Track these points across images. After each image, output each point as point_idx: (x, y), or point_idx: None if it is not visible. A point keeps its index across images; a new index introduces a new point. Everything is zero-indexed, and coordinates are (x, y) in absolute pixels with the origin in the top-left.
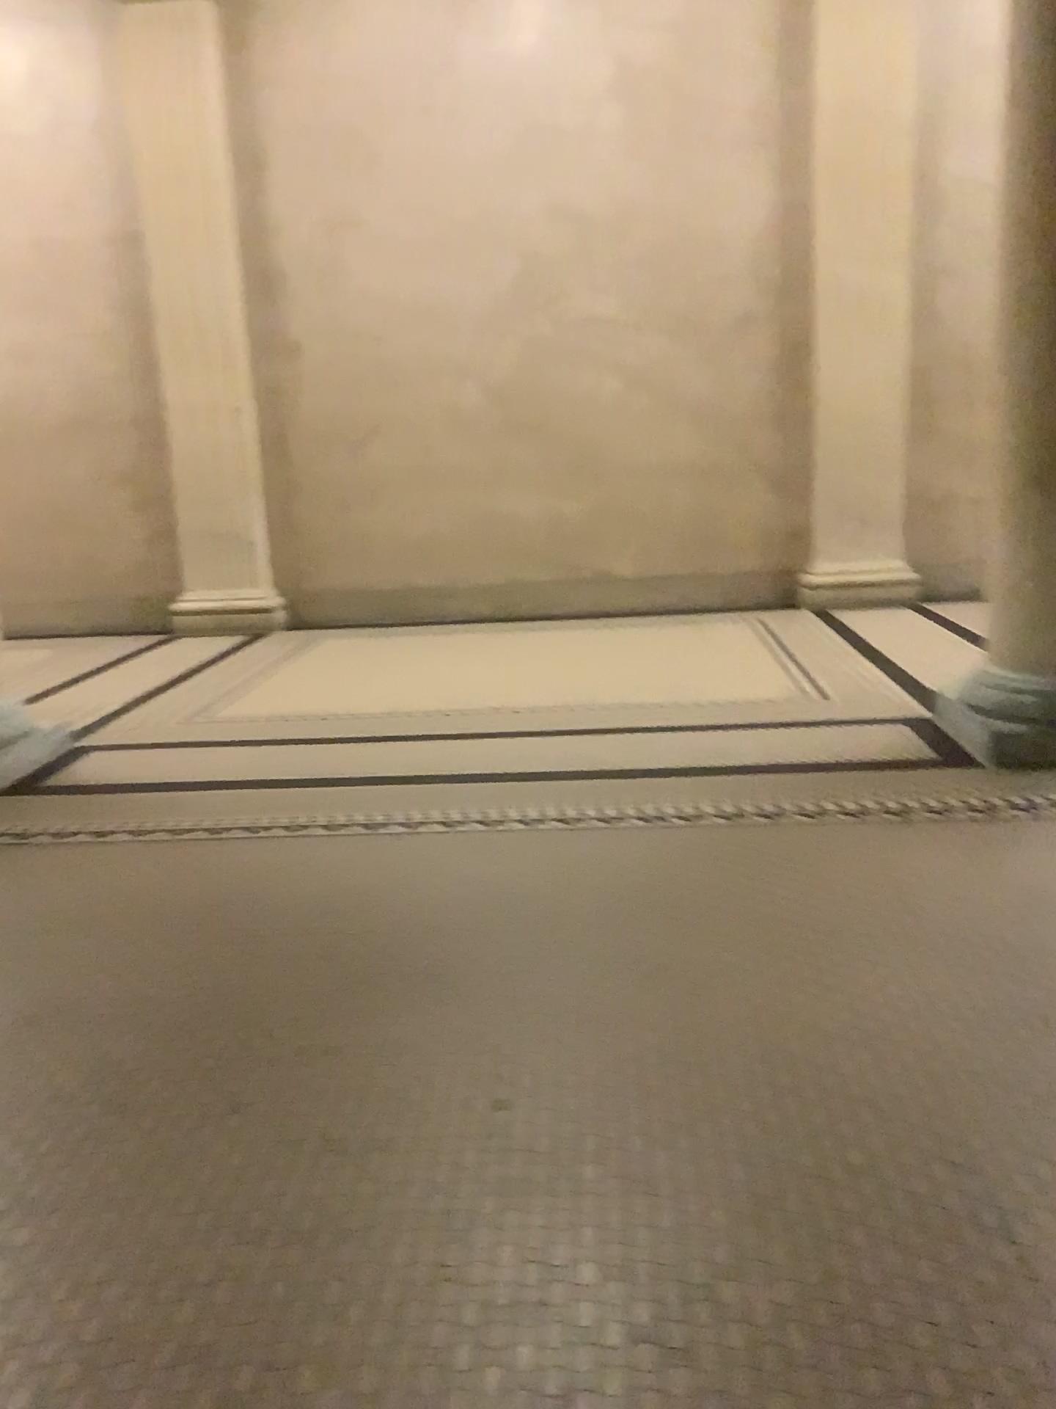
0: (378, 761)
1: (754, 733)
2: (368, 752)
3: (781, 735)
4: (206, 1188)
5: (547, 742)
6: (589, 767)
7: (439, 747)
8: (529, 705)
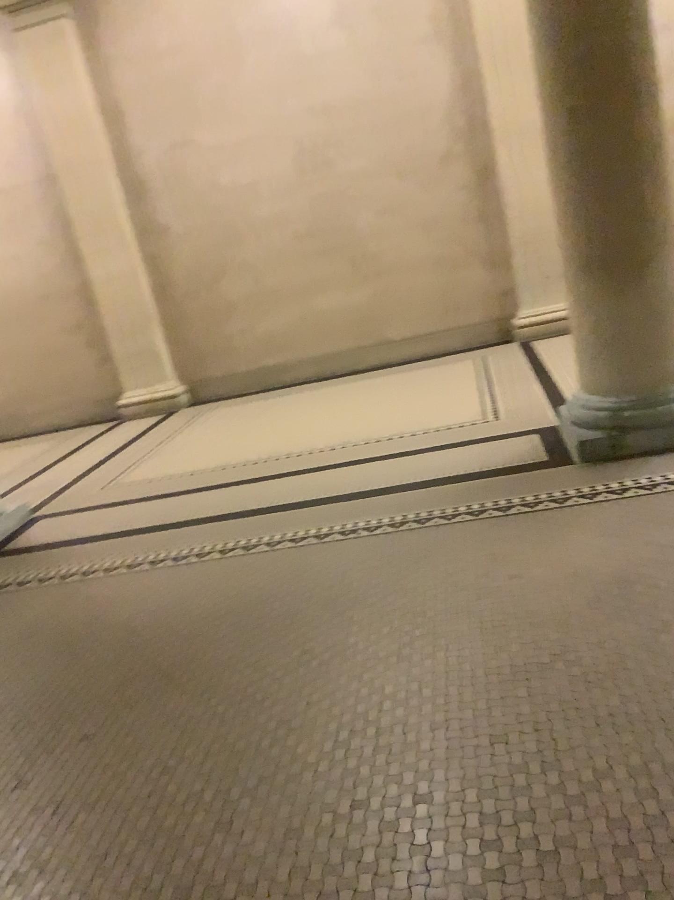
0: (207, 506)
1: (446, 453)
2: (204, 499)
3: (463, 451)
4: (5, 848)
5: (315, 477)
6: (336, 493)
7: (249, 489)
8: (309, 450)
